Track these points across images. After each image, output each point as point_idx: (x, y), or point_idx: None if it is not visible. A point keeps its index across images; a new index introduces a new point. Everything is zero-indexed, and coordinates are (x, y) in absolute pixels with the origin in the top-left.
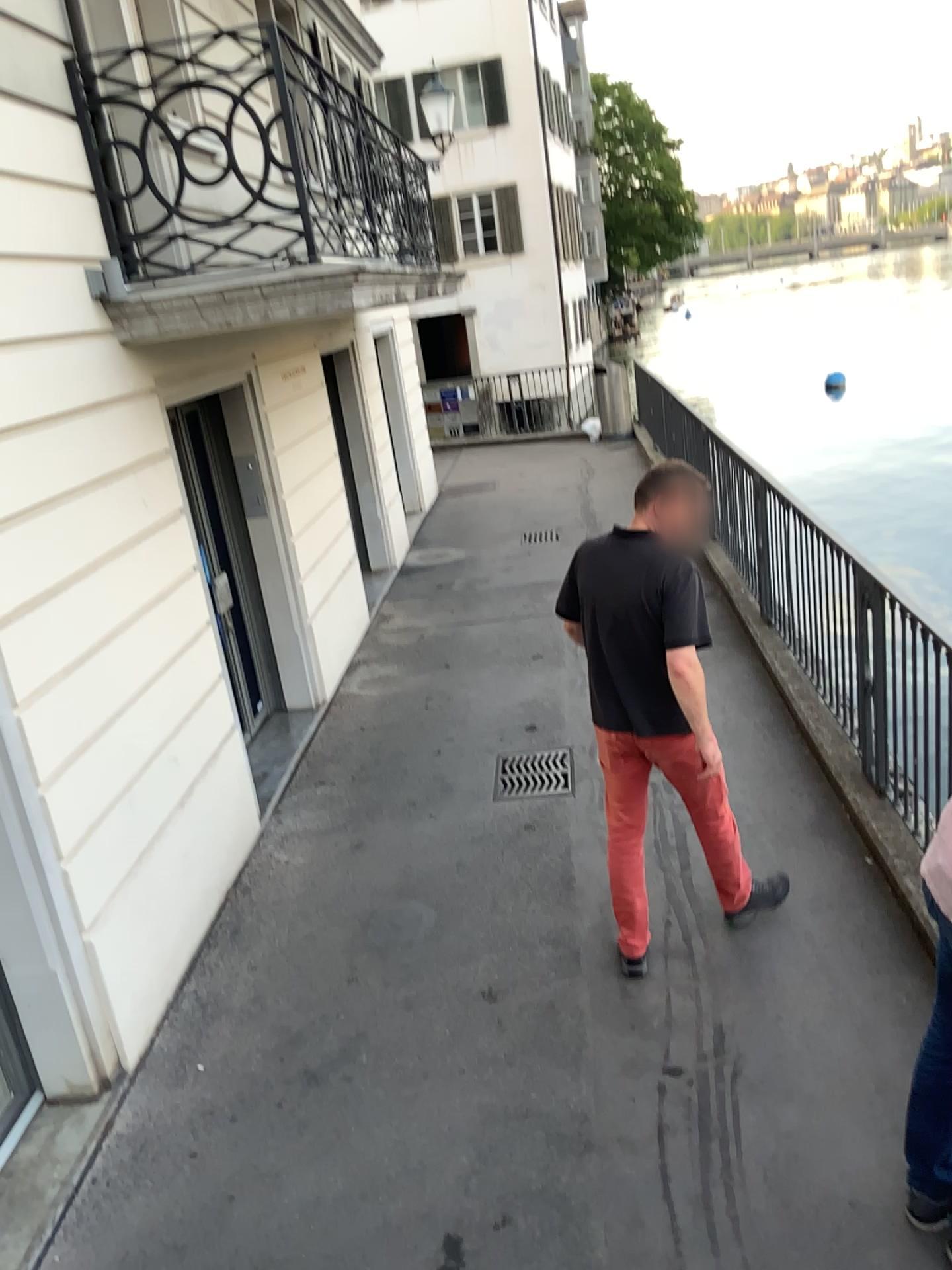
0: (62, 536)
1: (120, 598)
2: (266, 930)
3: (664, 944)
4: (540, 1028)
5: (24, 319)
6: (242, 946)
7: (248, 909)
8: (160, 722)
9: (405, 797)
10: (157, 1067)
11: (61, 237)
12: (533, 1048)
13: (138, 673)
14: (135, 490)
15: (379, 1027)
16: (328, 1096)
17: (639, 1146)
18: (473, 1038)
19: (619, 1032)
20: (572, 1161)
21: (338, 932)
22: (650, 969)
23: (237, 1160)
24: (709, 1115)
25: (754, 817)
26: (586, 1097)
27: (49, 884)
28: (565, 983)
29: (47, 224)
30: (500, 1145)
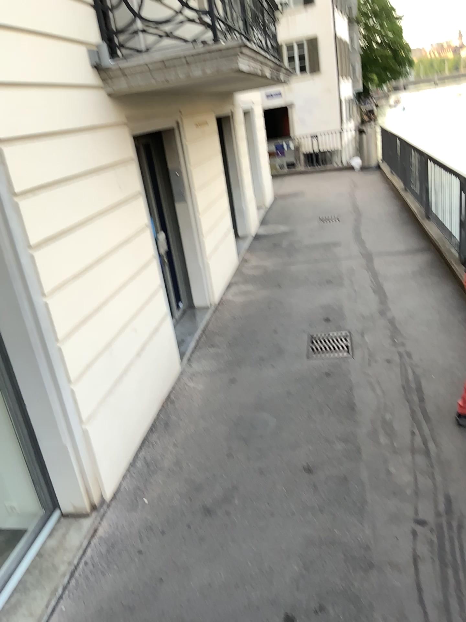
0: (71, 200)
1: (105, 238)
2: (183, 424)
3: (411, 446)
4: (339, 491)
5: (49, 71)
6: (170, 432)
7: (173, 412)
8: (127, 308)
9: (258, 354)
10: (123, 498)
11: (72, 26)
12: (335, 503)
13: (115, 280)
14: (114, 178)
15: (245, 484)
16: (217, 522)
17: (403, 569)
18: (299, 494)
19: (387, 497)
20: (361, 575)
21: (222, 428)
22: (404, 460)
23: (165, 556)
24: (446, 553)
25: (461, 373)
26: (368, 535)
27: (63, 396)
28: (353, 465)
29: (63, 17)
30: (317, 560)
